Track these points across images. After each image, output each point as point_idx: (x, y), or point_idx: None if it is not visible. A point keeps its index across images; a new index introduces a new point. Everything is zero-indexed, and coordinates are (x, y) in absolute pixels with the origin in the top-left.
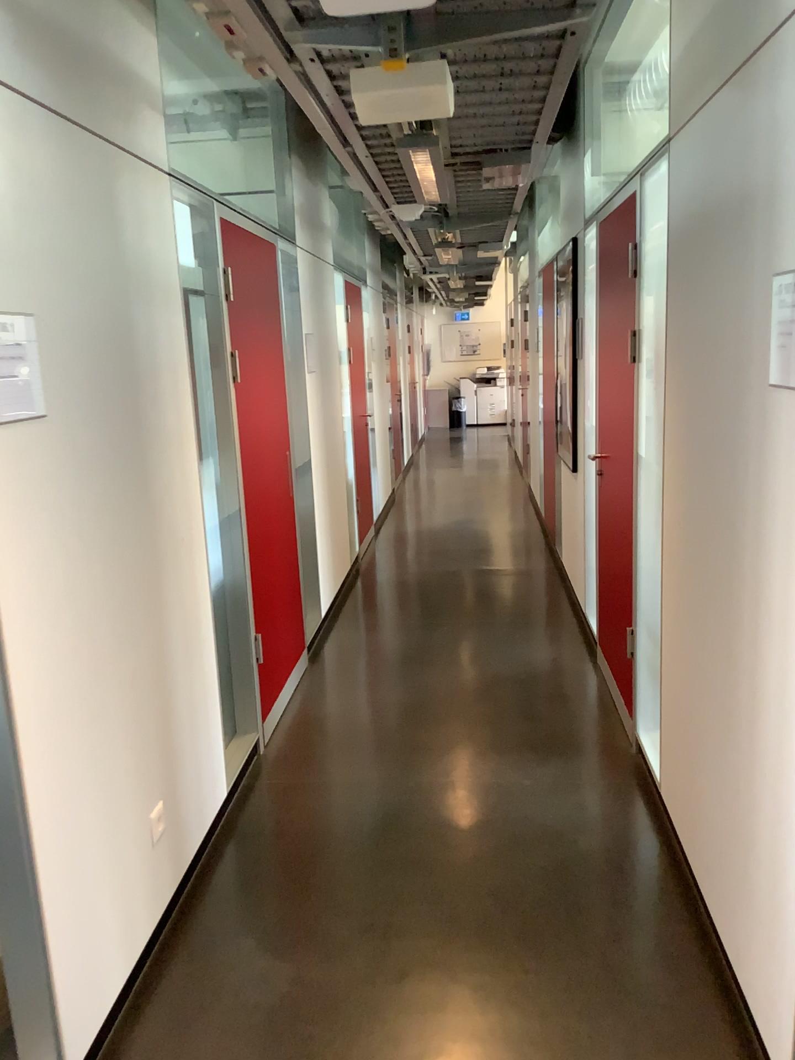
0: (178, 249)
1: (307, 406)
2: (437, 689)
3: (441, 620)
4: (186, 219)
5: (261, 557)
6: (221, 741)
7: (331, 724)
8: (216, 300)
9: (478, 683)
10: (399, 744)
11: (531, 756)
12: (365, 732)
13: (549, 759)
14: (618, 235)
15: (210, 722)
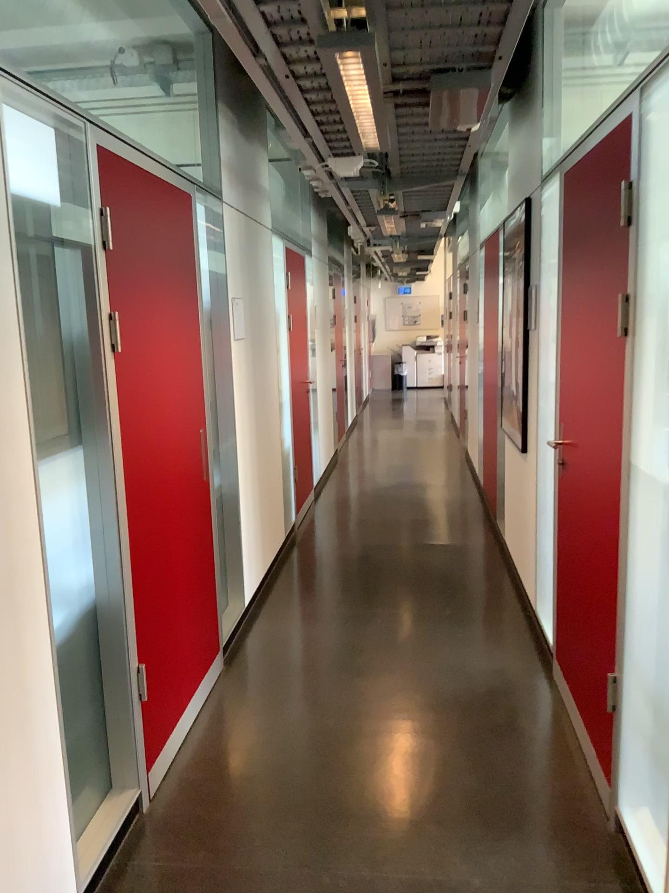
0: (3, 168)
1: (231, 377)
2: (367, 712)
3: (375, 609)
4: (30, 133)
5: (156, 561)
6: (69, 833)
7: (238, 762)
8: (91, 250)
9: (415, 705)
10: (316, 802)
11: (482, 834)
12: (276, 779)
13: (504, 841)
14: (599, 178)
15: (44, 822)
